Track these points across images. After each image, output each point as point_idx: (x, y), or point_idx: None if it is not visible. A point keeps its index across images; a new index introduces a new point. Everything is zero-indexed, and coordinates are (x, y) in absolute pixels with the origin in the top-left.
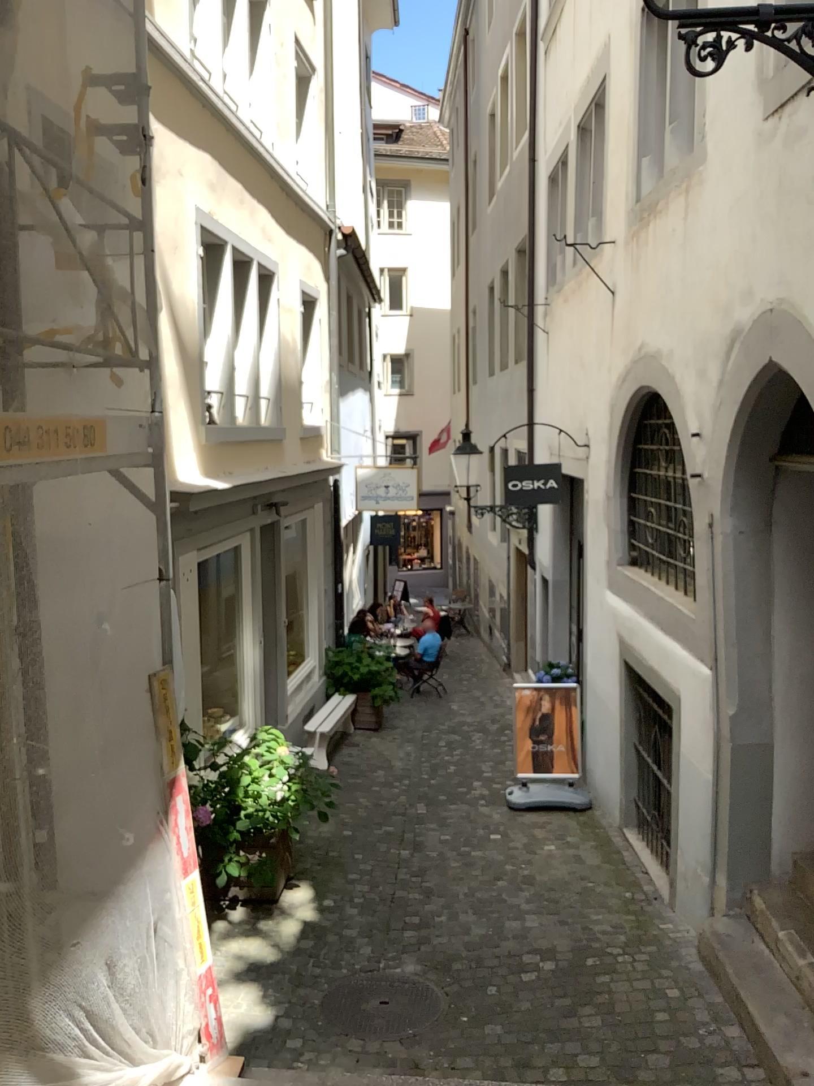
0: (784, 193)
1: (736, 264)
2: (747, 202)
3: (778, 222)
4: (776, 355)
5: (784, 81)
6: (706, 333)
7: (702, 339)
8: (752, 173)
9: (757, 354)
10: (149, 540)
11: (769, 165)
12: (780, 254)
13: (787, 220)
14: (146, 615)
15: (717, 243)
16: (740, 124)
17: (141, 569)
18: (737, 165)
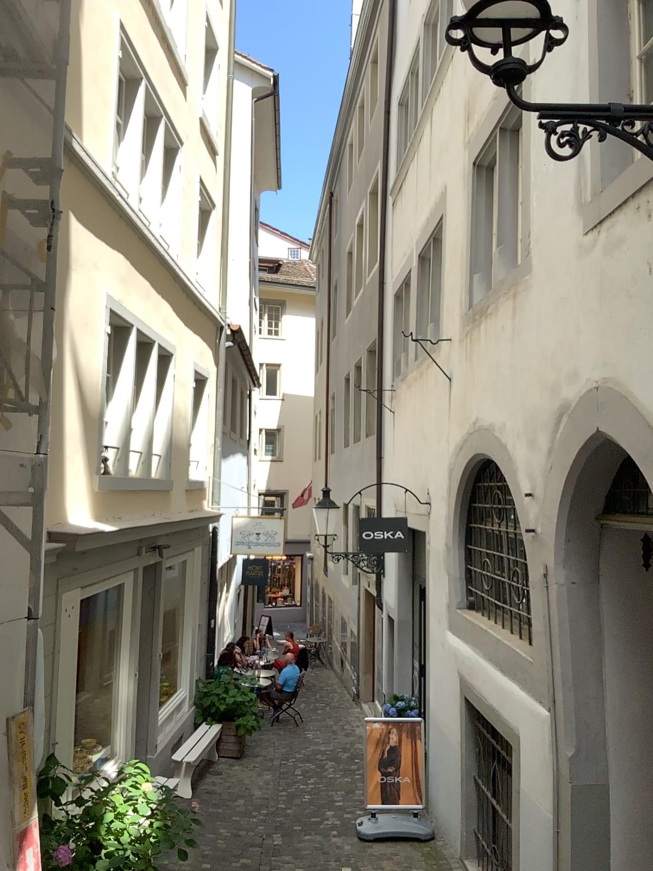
0: (603, 292)
1: (562, 350)
2: (571, 300)
3: (599, 315)
4: (603, 424)
5: (599, 205)
6: (538, 408)
7: (534, 413)
8: (574, 276)
9: (585, 424)
10: (22, 576)
11: (590, 270)
12: (601, 341)
13: (607, 313)
14: (11, 652)
15: (545, 333)
16: (561, 239)
17: (10, 604)
18: (560, 271)
